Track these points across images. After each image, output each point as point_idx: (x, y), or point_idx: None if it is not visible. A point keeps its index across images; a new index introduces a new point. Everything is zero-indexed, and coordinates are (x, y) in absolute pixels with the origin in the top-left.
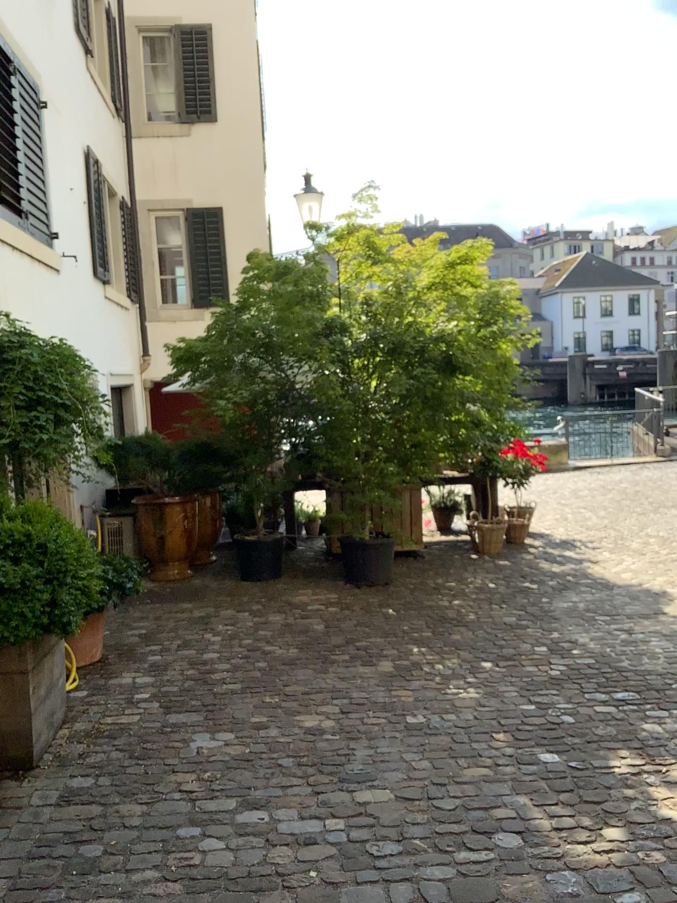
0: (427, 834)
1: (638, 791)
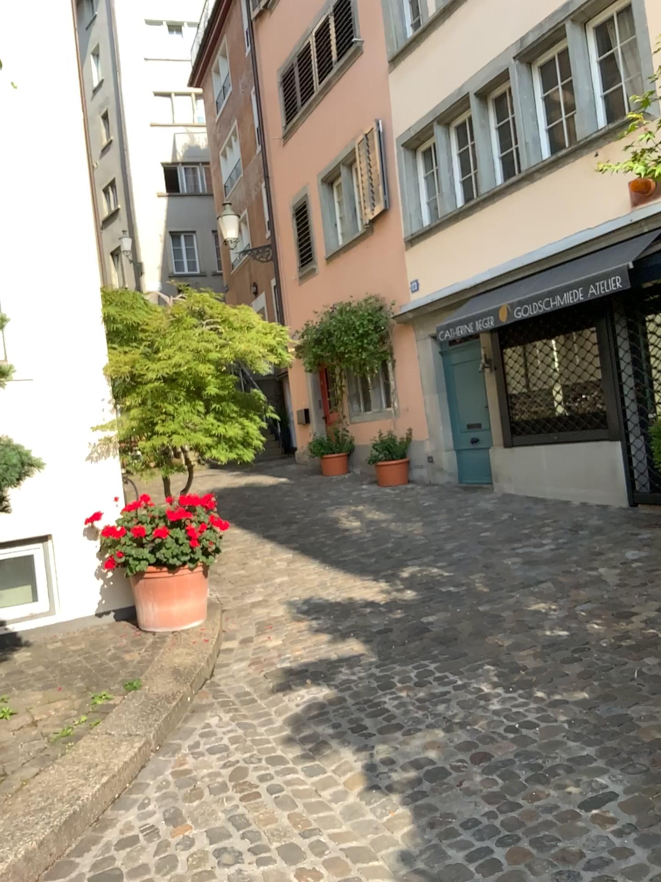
0: (473, 555)
1: (396, 582)
